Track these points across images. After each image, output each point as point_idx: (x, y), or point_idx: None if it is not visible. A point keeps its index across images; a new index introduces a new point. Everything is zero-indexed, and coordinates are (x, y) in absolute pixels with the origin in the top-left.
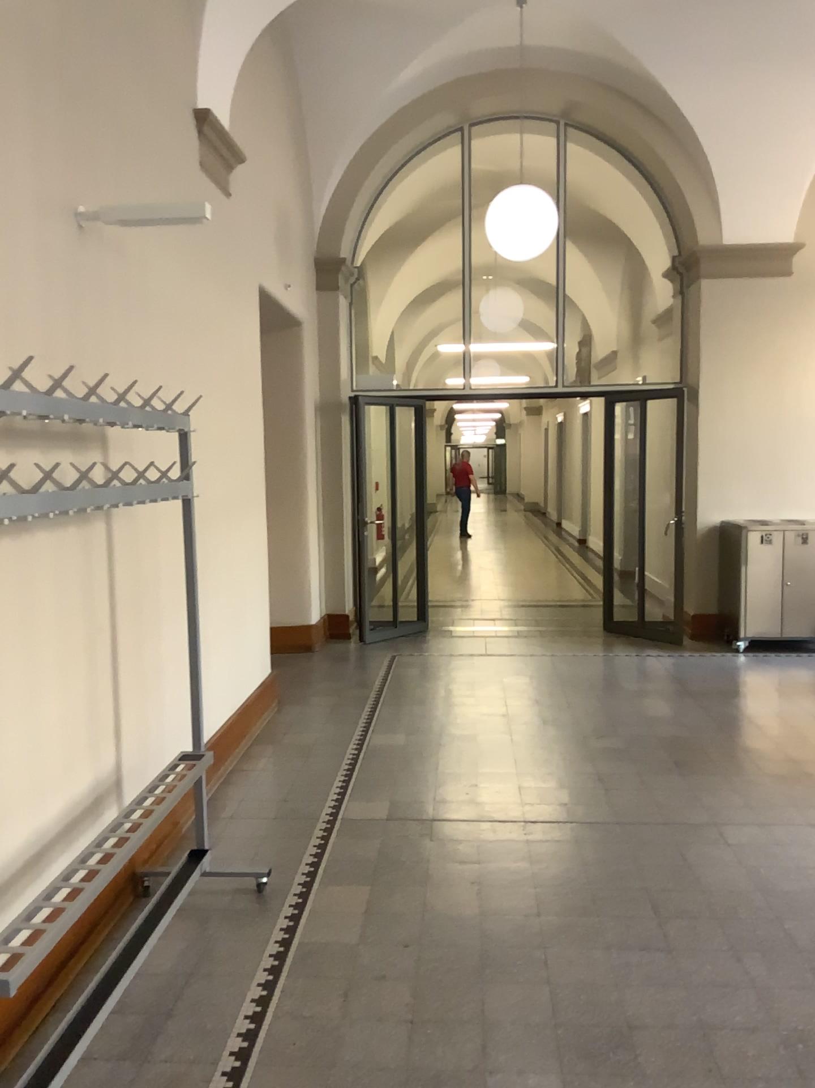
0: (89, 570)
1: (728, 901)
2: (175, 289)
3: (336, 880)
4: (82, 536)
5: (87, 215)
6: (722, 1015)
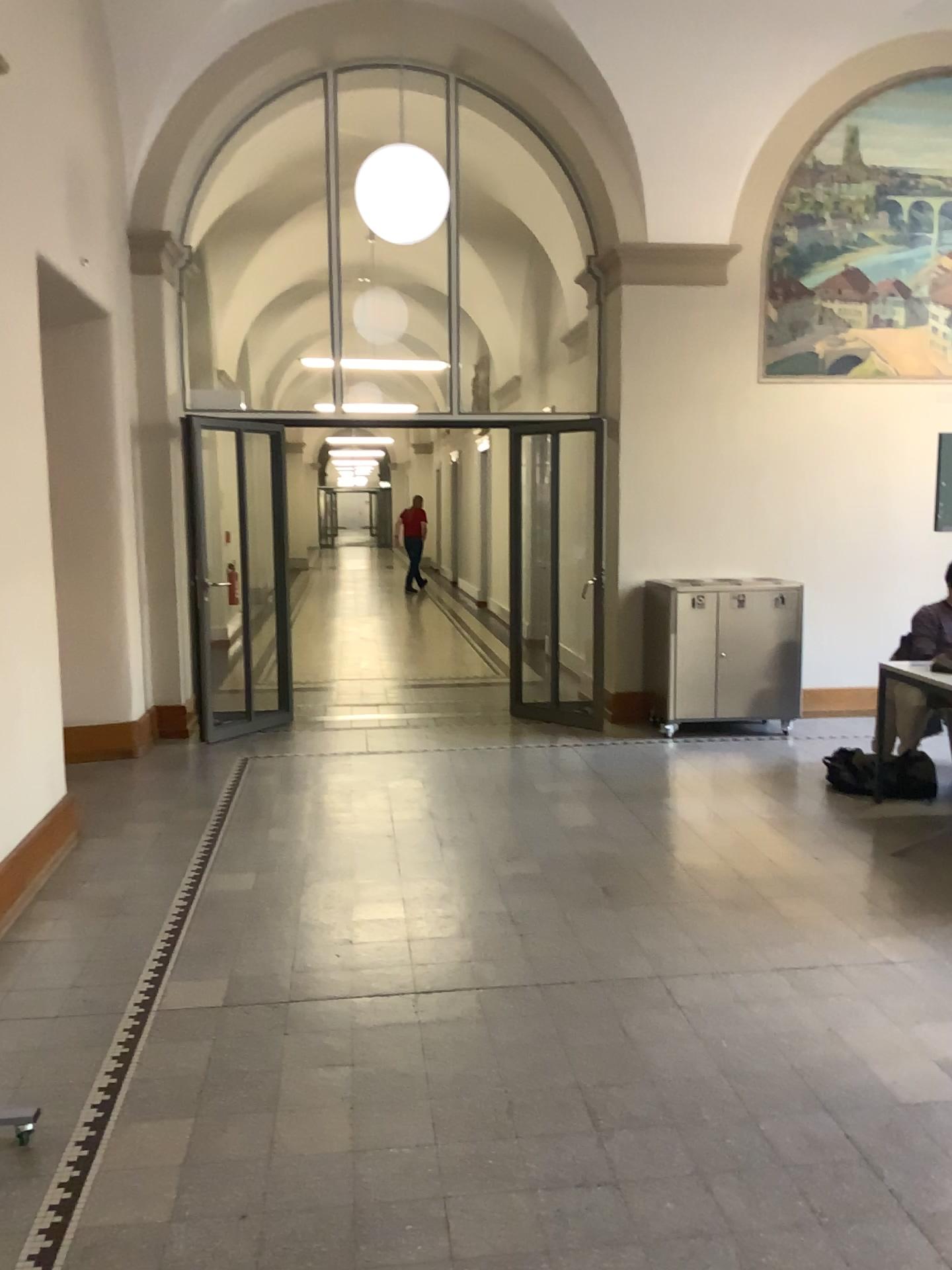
0: None
1: (687, 1097)
2: None
3: (142, 1114)
4: None
5: None
6: None
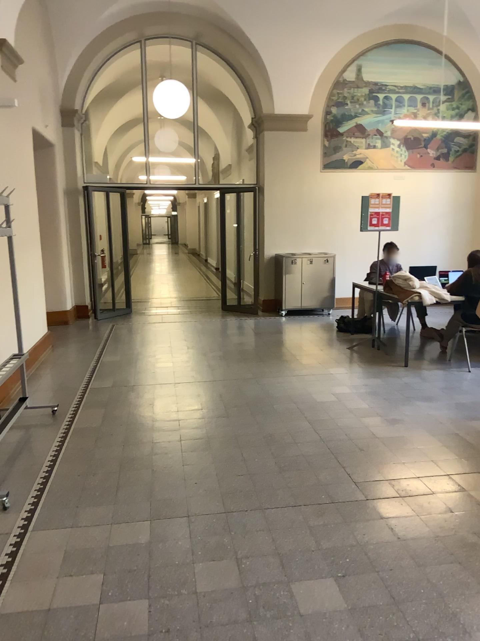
0: None
1: (254, 401)
2: None
3: (89, 407)
4: None
5: None
6: (244, 432)
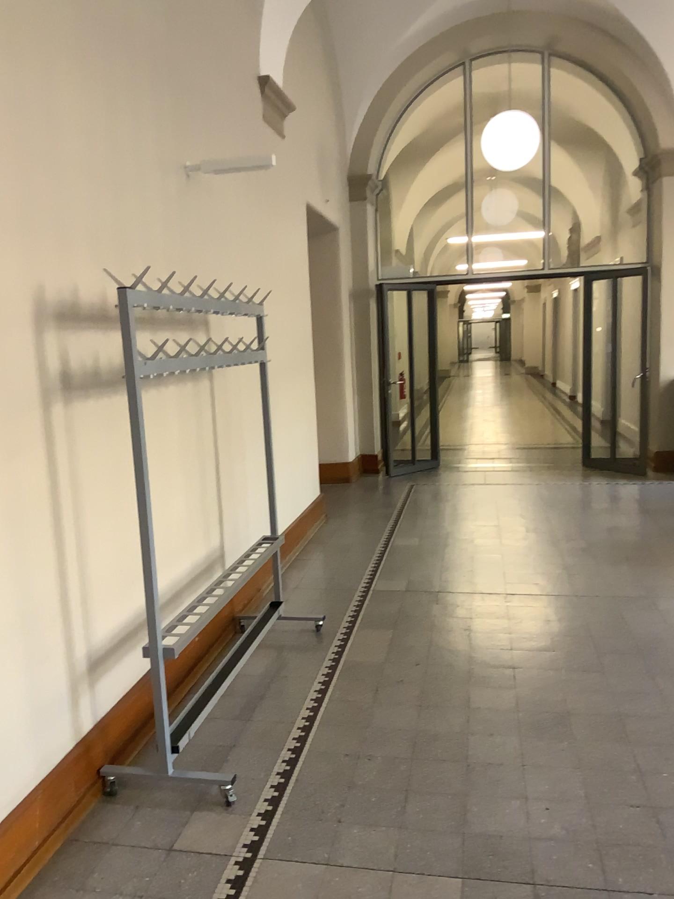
0: (199, 411)
1: (650, 644)
2: (248, 213)
3: (370, 626)
4: (194, 389)
5: (192, 169)
6: (635, 708)
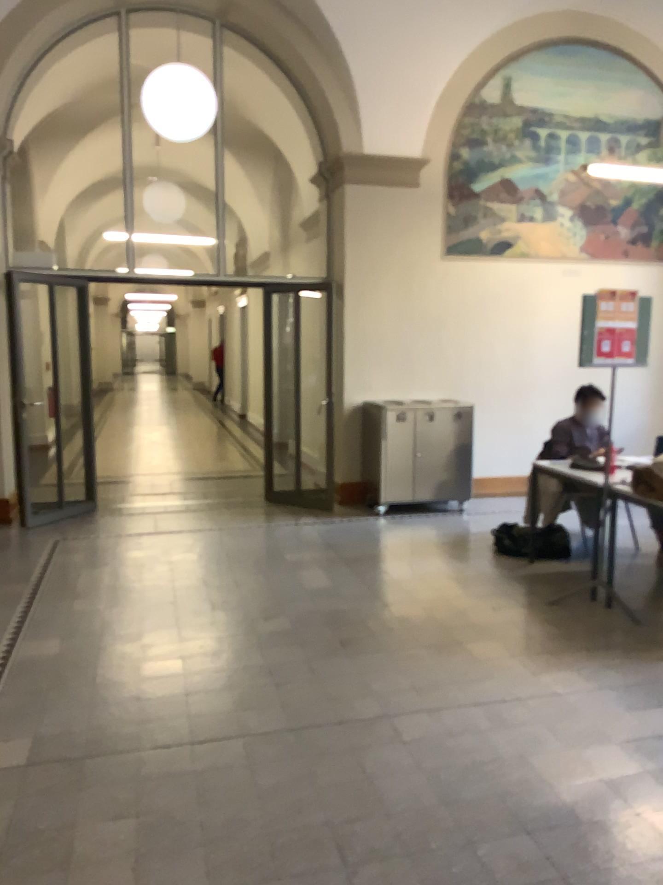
0: None
1: (416, 827)
2: None
3: None
4: None
5: None
6: None
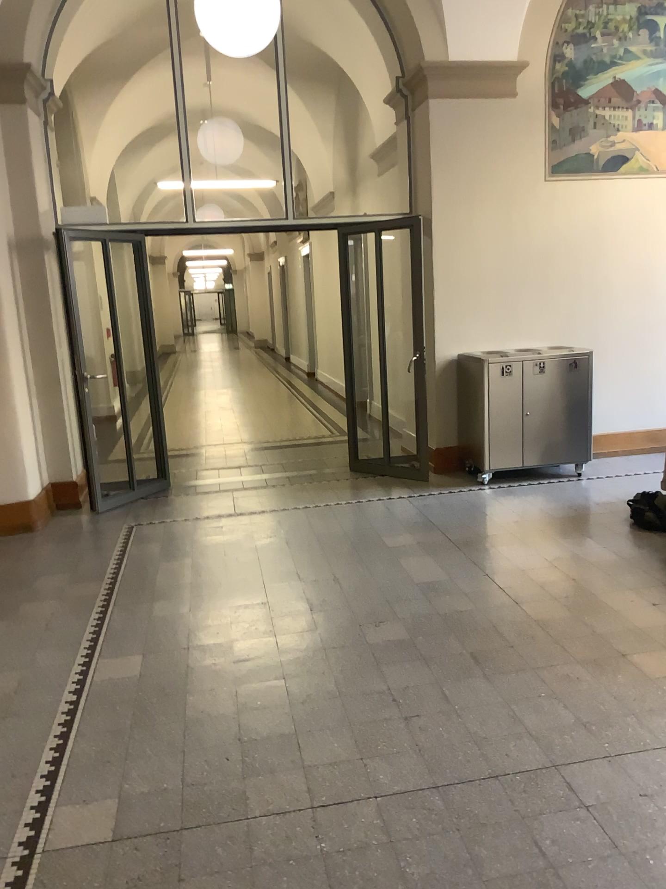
0: None
1: None
2: None
3: None
4: None
5: None
6: None
